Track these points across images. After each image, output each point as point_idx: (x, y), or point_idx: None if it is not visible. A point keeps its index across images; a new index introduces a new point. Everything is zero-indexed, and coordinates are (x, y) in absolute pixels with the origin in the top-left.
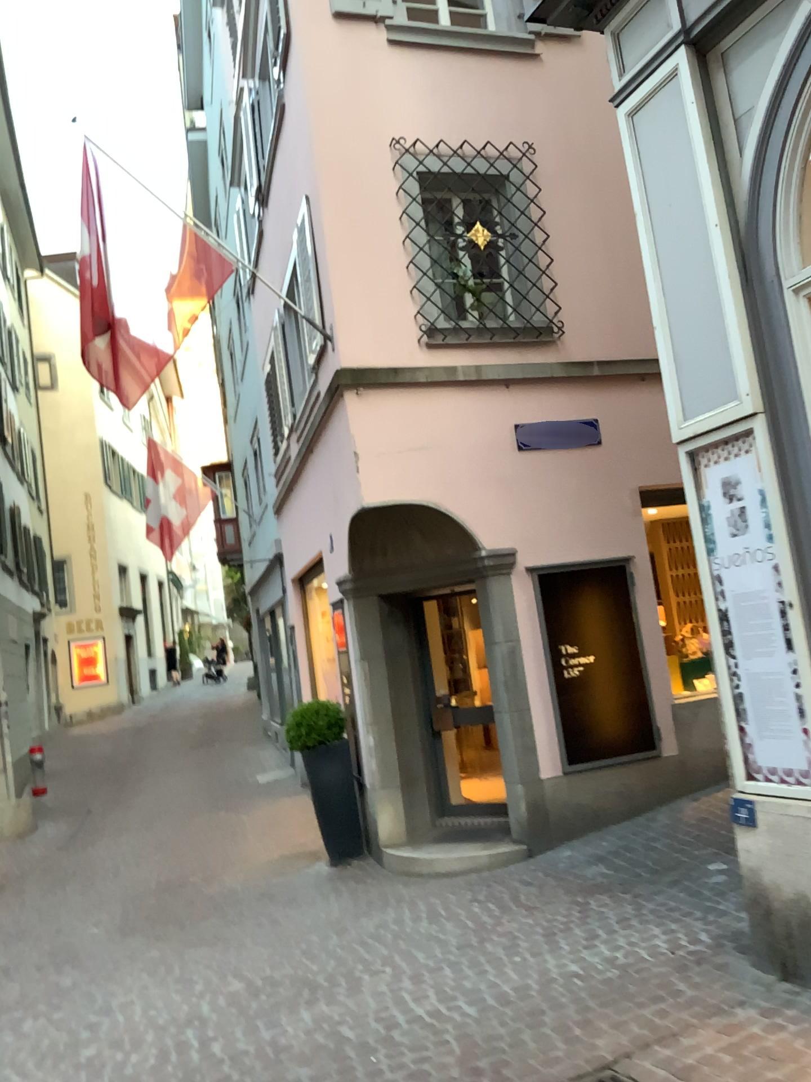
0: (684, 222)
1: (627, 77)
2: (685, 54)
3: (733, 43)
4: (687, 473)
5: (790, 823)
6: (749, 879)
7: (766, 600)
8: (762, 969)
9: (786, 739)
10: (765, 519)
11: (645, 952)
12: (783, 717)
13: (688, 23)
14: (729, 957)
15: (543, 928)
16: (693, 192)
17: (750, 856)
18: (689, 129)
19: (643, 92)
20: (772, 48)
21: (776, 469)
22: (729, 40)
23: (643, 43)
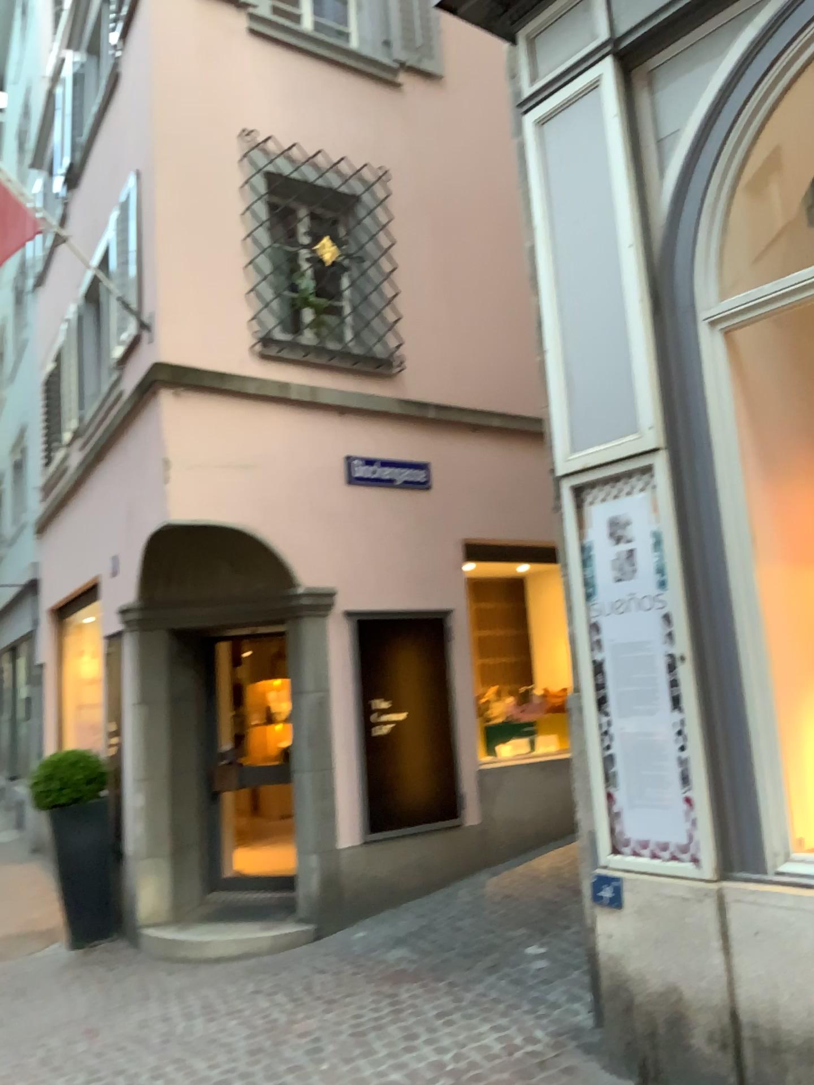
0: (595, 239)
1: (541, 84)
2: (613, 64)
3: (663, 63)
4: (572, 508)
5: (665, 904)
6: (610, 969)
7: (653, 652)
8: (619, 1074)
9: (662, 809)
10: (659, 563)
11: (482, 1056)
12: (661, 784)
13: (620, 33)
14: (578, 1060)
15: (356, 1028)
16: (610, 208)
17: (614, 942)
18: (611, 141)
19: (560, 100)
20: (709, 71)
21: (679, 509)
22: (659, 59)
23: (564, 50)
